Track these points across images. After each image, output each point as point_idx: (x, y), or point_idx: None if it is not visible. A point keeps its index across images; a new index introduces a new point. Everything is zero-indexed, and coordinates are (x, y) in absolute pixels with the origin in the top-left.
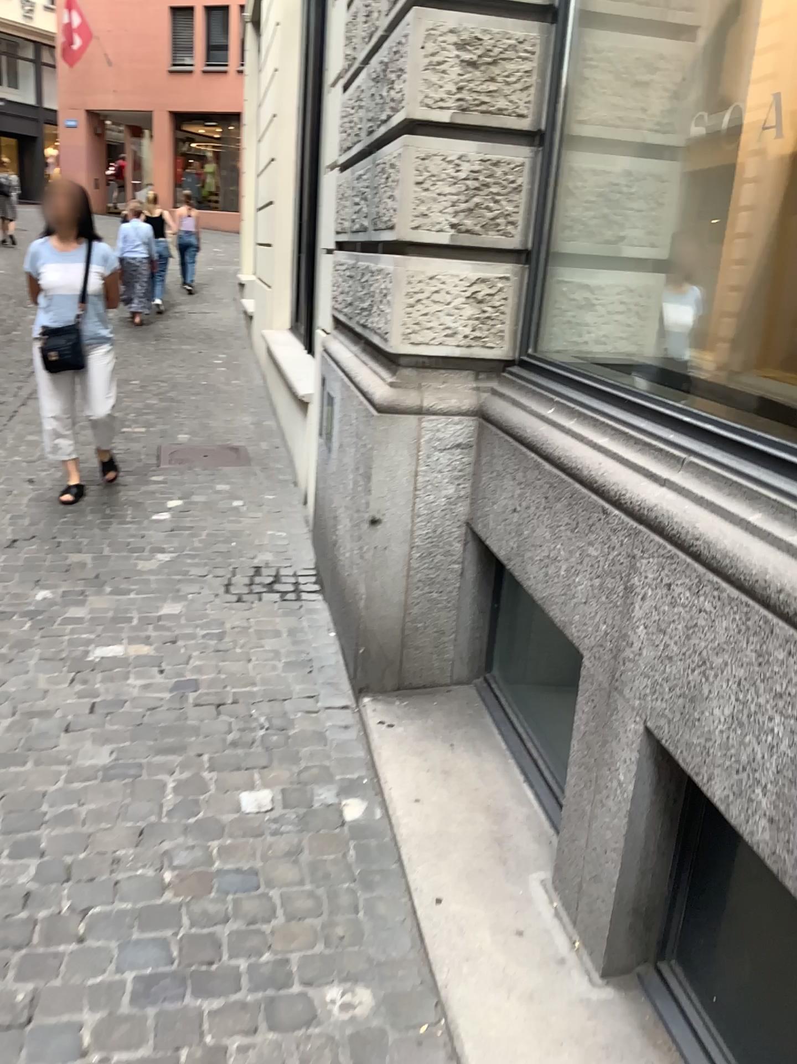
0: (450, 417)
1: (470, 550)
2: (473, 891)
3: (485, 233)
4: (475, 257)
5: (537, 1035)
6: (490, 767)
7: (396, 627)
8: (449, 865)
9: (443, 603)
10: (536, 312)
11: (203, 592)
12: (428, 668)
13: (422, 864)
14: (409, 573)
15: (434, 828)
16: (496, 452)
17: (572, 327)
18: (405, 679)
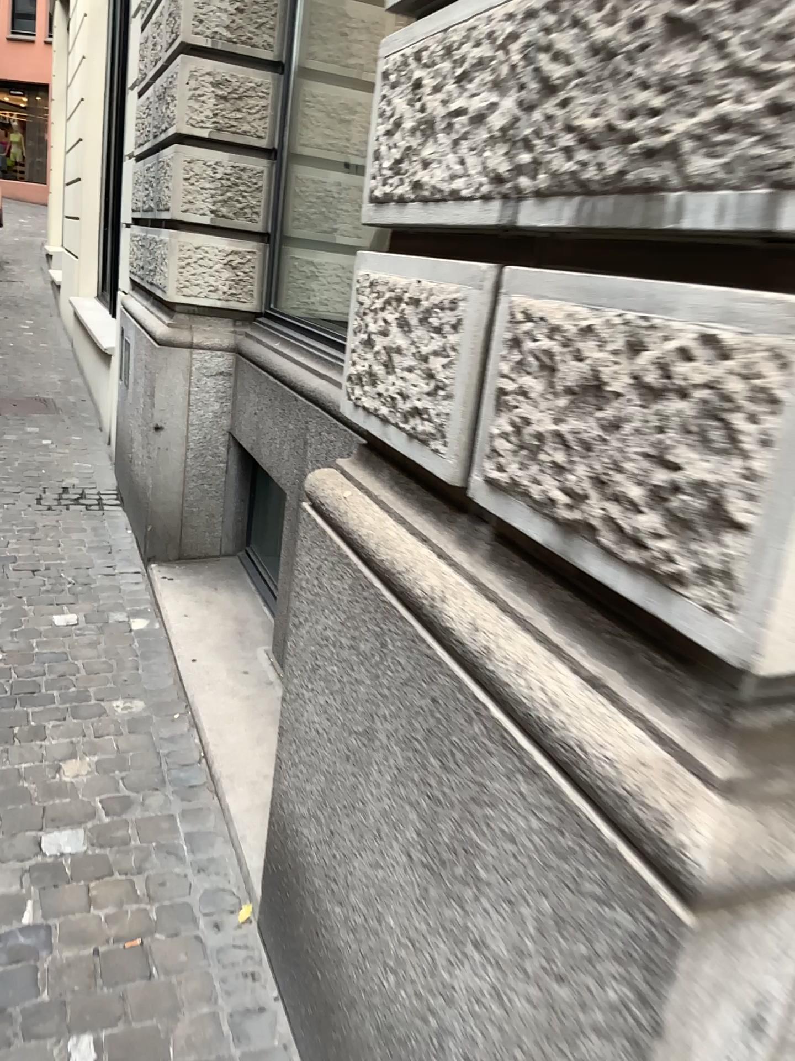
0: (215, 352)
1: (231, 453)
2: (217, 655)
3: (238, 218)
4: (231, 235)
5: (247, 712)
6: (240, 598)
7: (175, 509)
8: (203, 645)
9: (211, 492)
10: (277, 277)
11: (19, 503)
12: (200, 542)
13: (185, 646)
14: (185, 468)
15: (196, 629)
16: (245, 375)
17: (304, 290)
18: (183, 550)
